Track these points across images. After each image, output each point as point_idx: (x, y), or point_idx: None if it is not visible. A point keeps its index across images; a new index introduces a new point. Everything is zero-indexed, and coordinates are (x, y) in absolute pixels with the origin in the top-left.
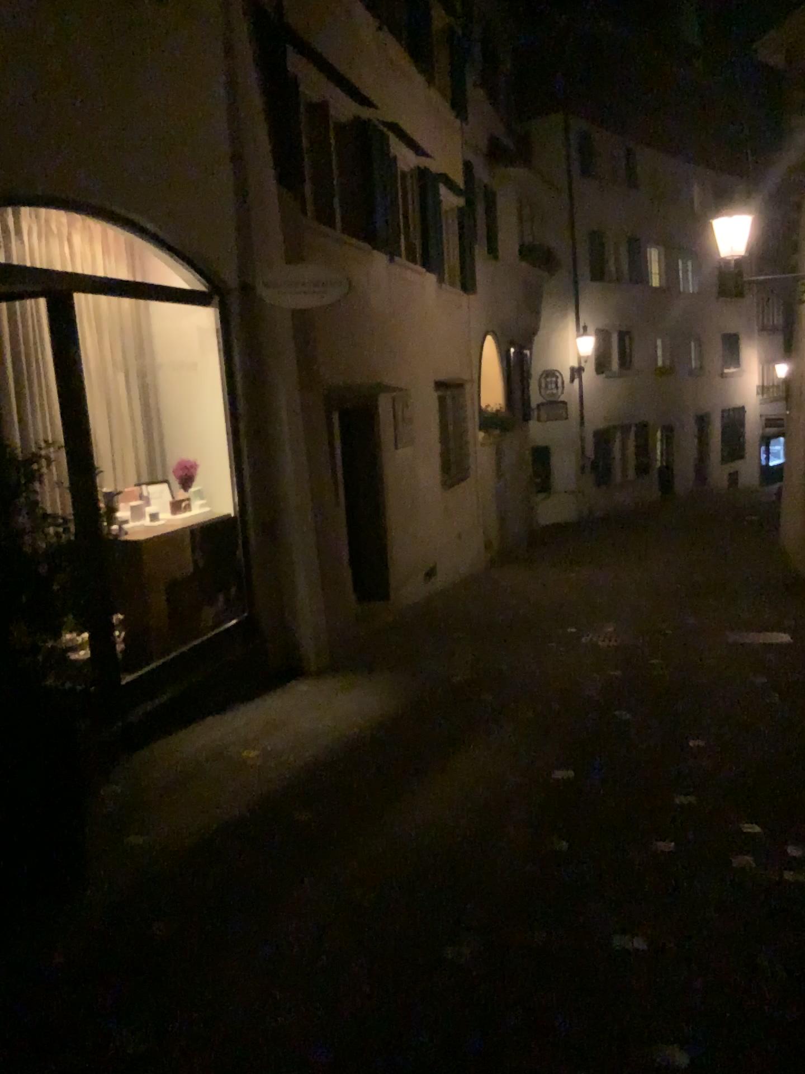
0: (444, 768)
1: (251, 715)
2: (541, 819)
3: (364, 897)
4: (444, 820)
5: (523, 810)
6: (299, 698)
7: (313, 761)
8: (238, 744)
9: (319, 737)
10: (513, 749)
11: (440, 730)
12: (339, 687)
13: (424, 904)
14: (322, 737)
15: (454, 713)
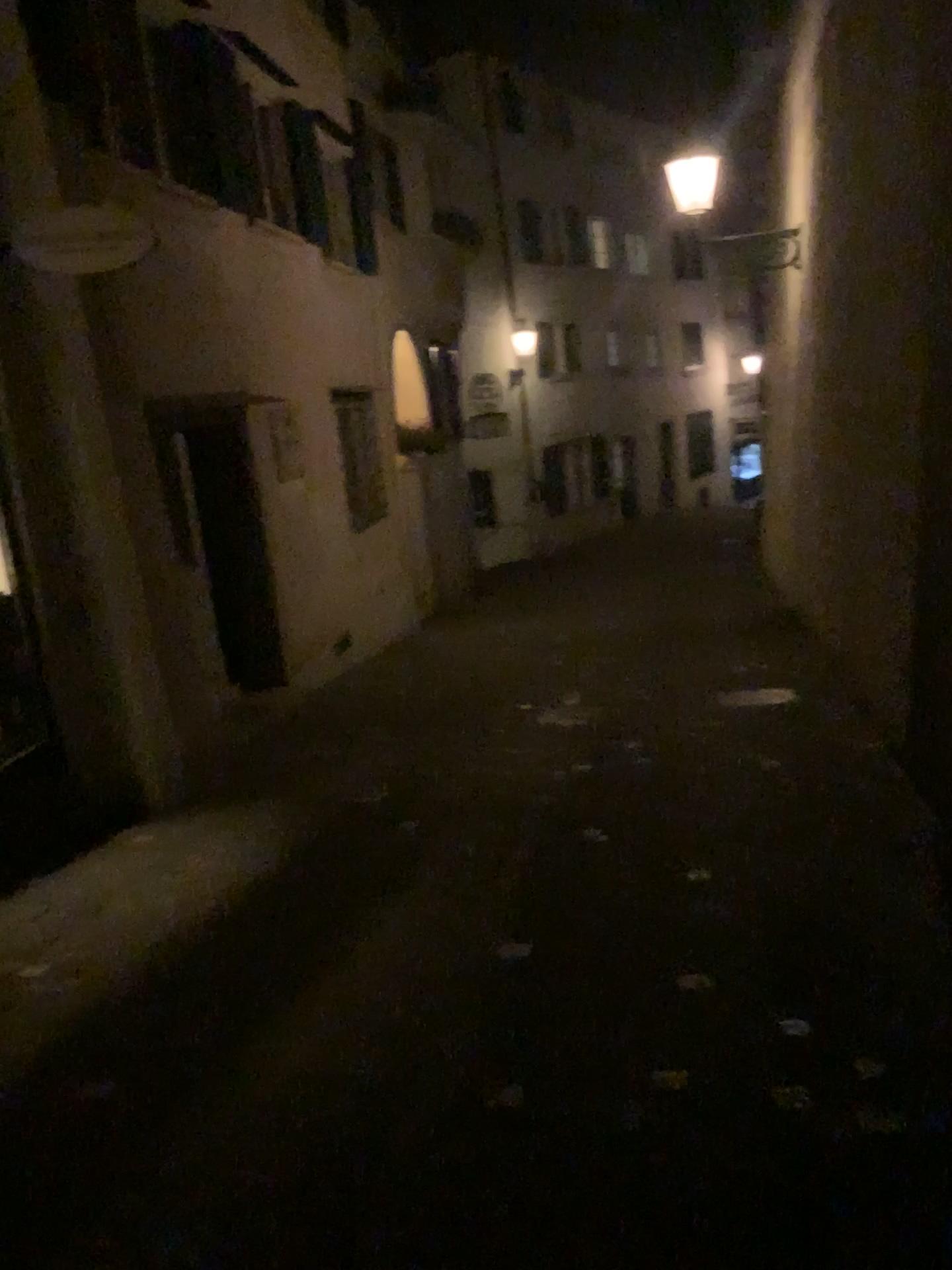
0: (332, 963)
1: (46, 896)
2: (478, 1047)
3: (169, 1267)
4: (325, 1069)
5: (452, 1032)
6: (128, 858)
7: (127, 976)
8: (10, 957)
9: (146, 927)
10: (440, 914)
11: (334, 892)
12: (191, 834)
13: (273, 1269)
14: (151, 926)
15: (355, 860)
